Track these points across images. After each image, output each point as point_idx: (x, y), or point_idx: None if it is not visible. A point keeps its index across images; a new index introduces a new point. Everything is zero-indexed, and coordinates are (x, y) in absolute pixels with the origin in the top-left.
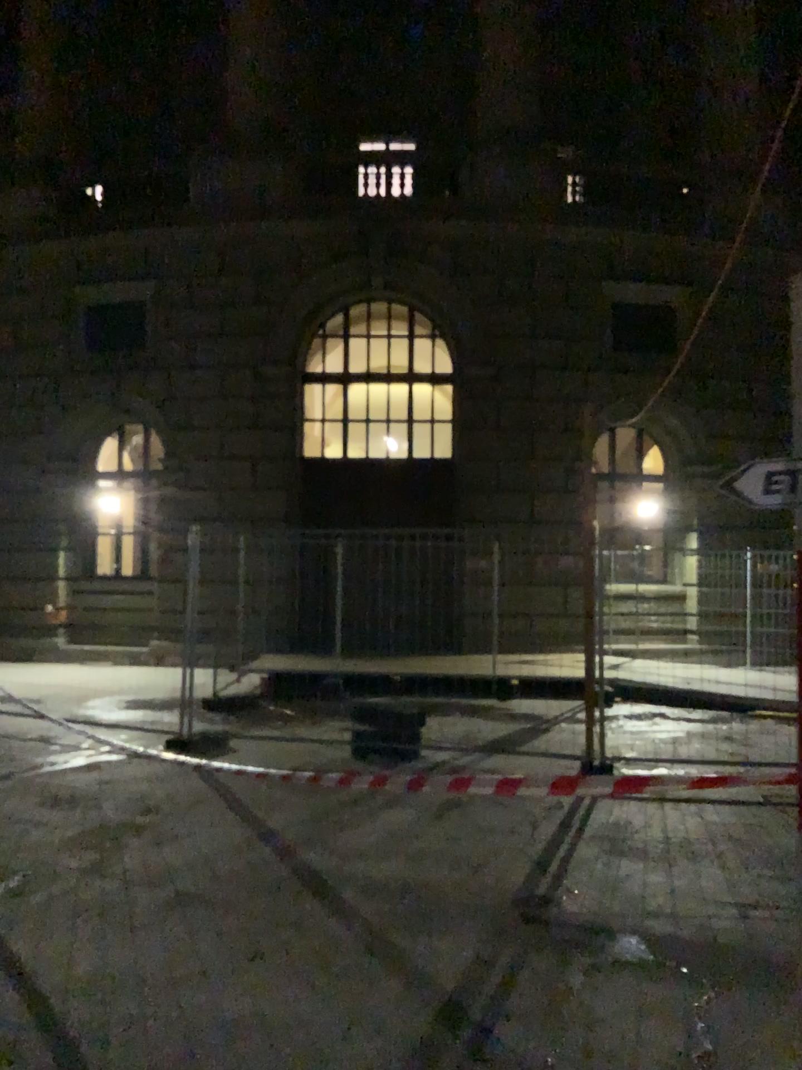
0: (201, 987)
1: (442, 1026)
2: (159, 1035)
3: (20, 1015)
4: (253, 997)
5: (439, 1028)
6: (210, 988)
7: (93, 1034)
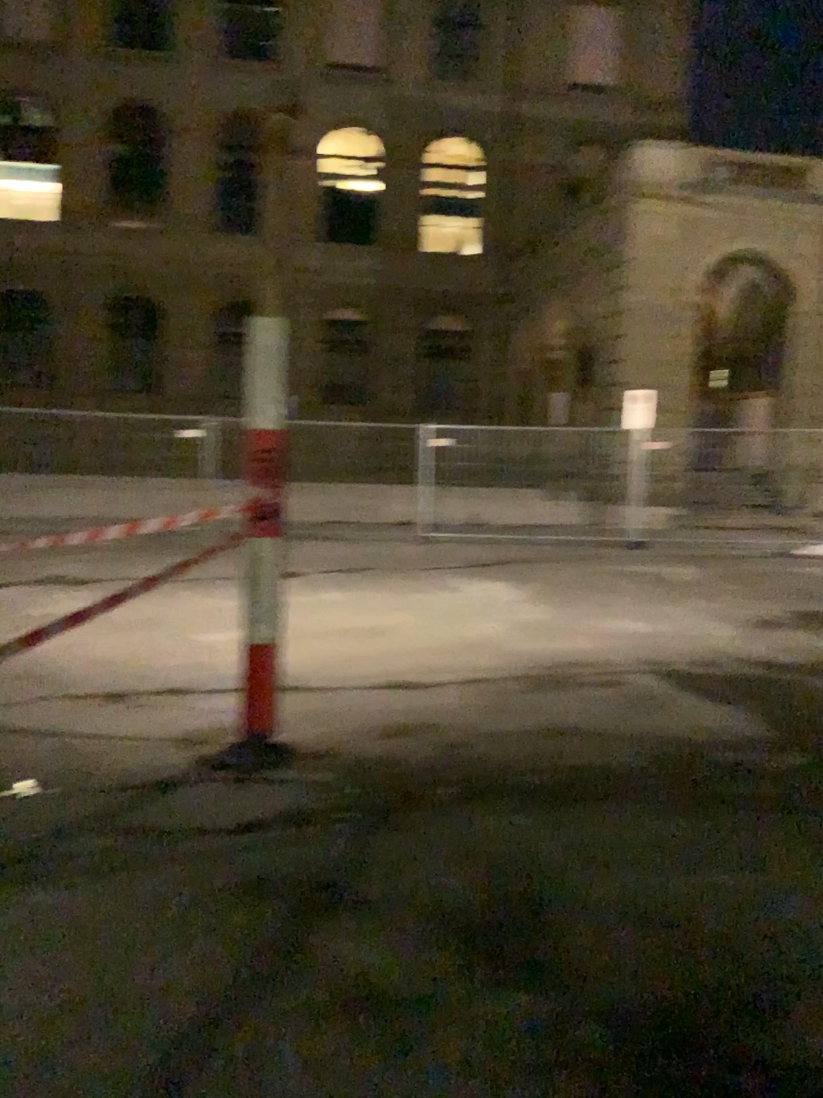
0: (7, 1018)
1: (4, 869)
2: (146, 986)
3: (204, 1091)
4: (5, 978)
5: (13, 867)
6: (1, 1015)
7: (190, 1017)
